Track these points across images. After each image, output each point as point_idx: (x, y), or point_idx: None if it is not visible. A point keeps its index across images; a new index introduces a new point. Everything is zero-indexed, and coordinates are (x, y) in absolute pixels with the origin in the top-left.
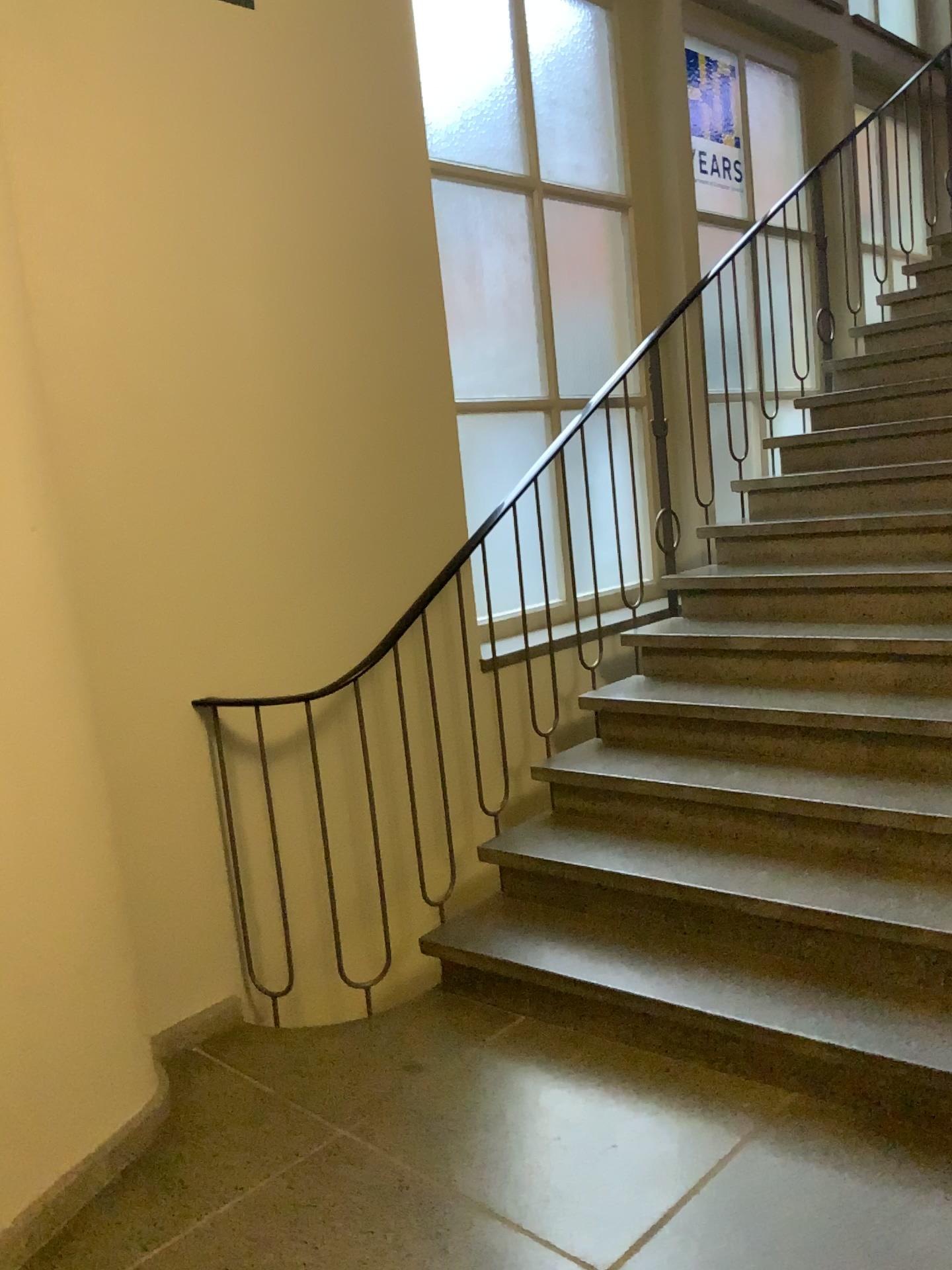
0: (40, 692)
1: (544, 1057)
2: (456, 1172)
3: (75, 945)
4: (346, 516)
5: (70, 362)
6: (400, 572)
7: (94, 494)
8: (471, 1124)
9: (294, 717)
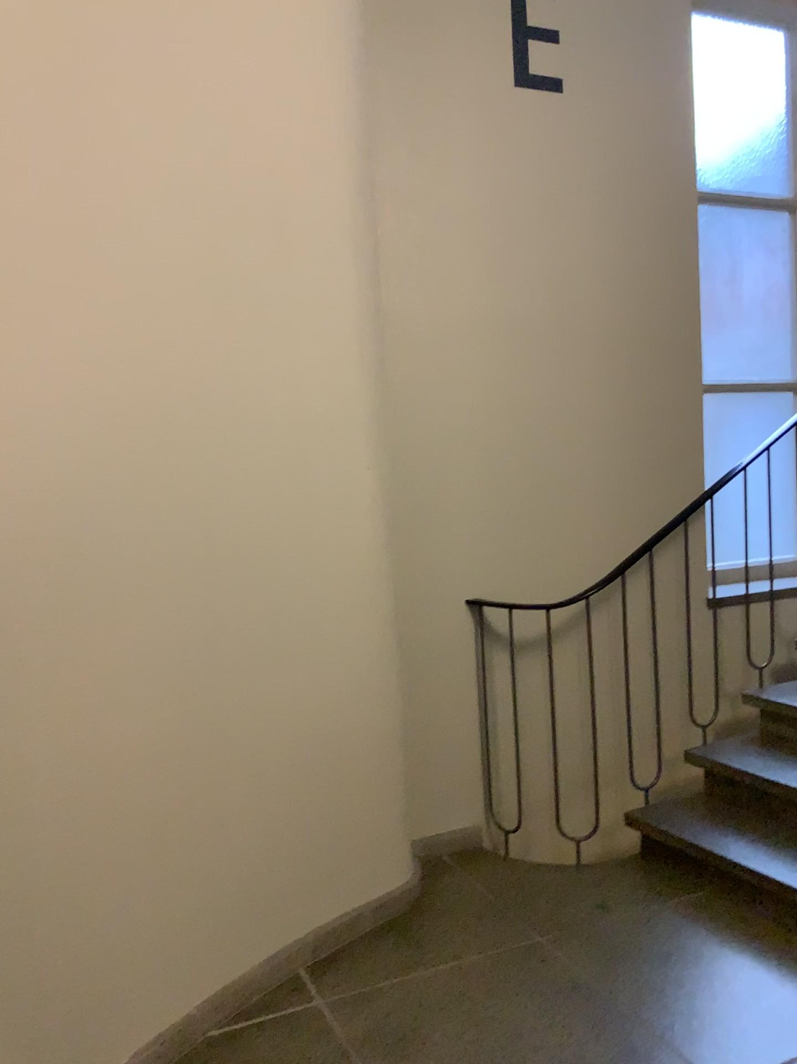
0: (360, 578)
1: (712, 927)
2: (618, 989)
3: (365, 757)
4: (600, 473)
5: (406, 353)
6: (642, 521)
7: (413, 446)
8: (638, 960)
9: (543, 624)
